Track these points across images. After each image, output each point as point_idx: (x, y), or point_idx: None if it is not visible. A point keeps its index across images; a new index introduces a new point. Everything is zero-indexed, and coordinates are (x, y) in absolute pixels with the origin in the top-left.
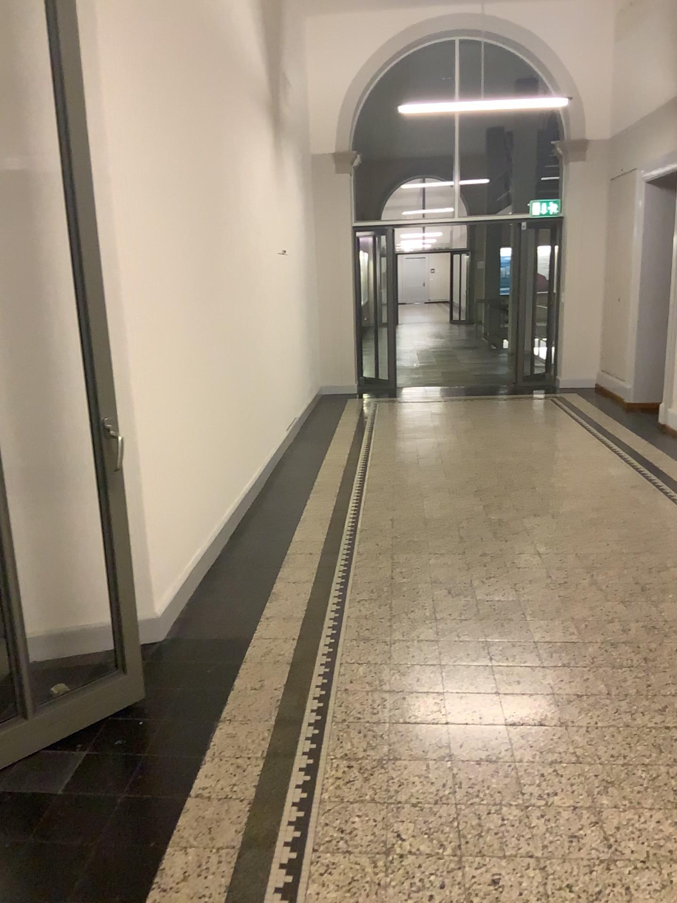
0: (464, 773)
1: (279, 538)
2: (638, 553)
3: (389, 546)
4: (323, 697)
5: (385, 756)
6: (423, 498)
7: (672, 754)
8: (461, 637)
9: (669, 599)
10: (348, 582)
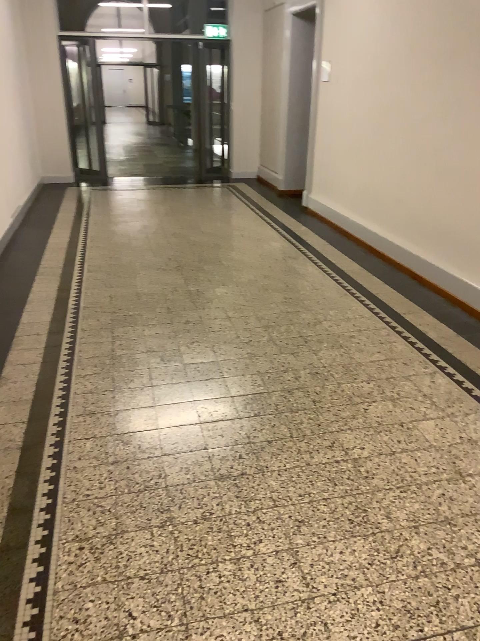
0: (180, 537)
1: (7, 320)
2: (299, 312)
3: (106, 320)
4: (50, 479)
5: (110, 533)
6: (133, 274)
7: (340, 487)
8: (170, 401)
9: (324, 348)
10: (71, 358)
